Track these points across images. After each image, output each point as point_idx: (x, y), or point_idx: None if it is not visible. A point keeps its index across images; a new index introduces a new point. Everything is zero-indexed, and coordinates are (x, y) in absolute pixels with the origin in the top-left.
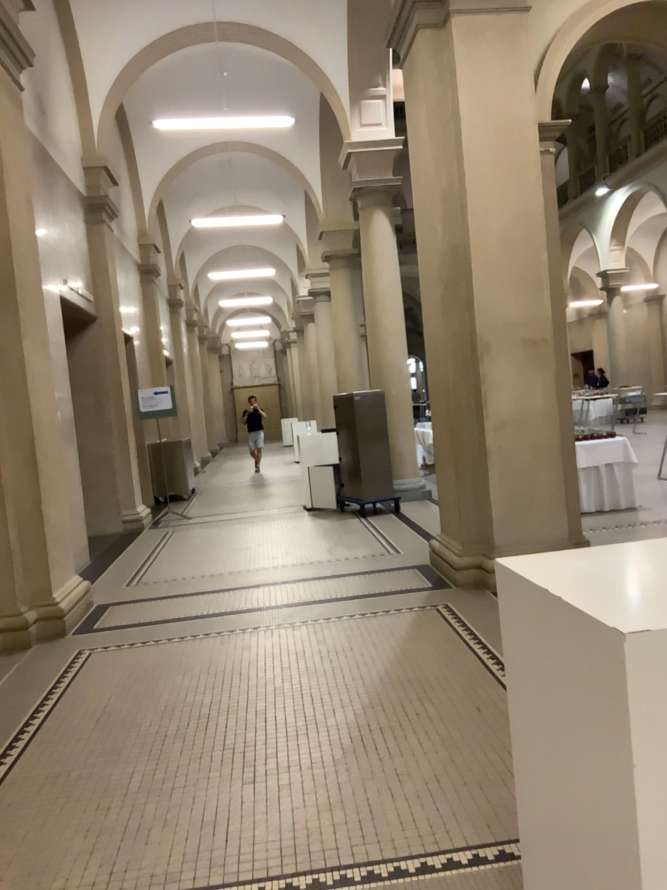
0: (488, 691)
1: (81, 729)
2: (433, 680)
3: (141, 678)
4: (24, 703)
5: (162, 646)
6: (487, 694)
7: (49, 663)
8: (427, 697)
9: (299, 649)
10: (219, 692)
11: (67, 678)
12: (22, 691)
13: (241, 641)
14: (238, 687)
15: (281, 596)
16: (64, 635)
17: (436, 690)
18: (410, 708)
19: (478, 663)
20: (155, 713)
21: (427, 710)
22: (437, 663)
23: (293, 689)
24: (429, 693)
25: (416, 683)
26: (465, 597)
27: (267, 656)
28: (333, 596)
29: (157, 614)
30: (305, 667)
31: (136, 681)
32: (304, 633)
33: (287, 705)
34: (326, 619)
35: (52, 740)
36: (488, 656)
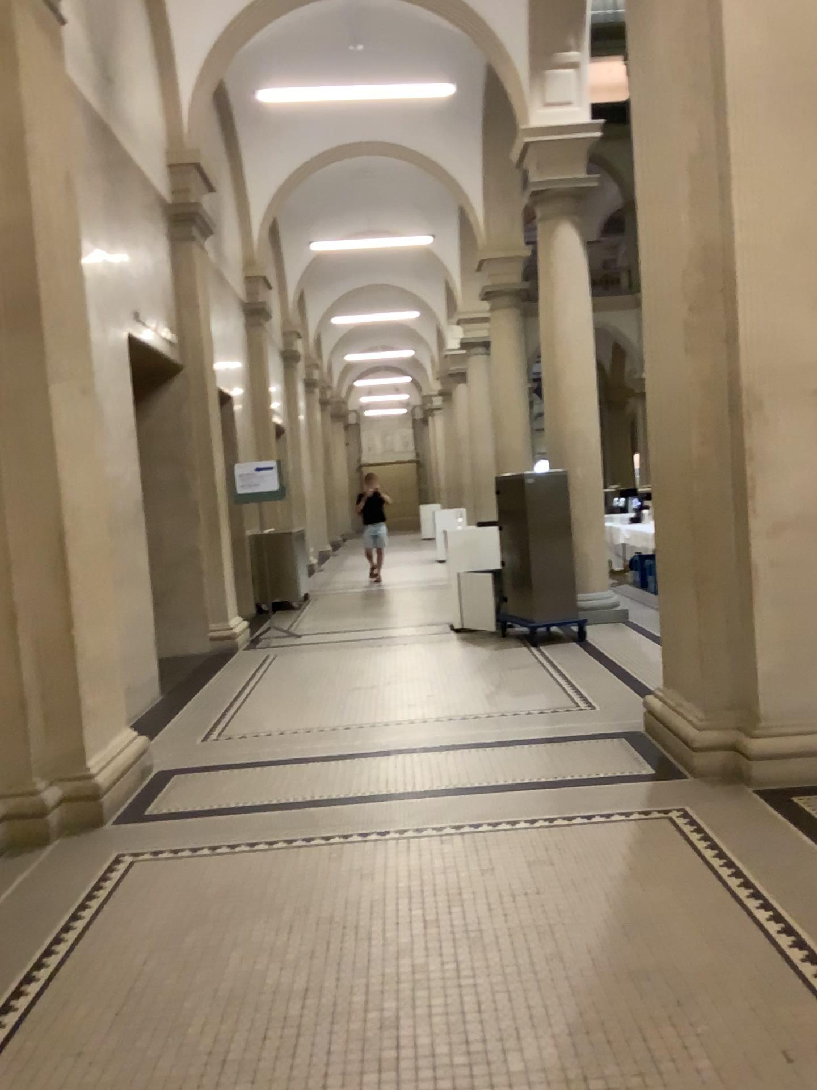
0: (795, 1011)
1: (86, 1032)
2: (689, 976)
3: (200, 922)
4: (10, 961)
5: (238, 859)
6: (796, 1020)
7: (67, 879)
8: (685, 1019)
9: (452, 884)
10: (321, 970)
11: (87, 915)
12: (14, 934)
13: (359, 861)
14: (352, 961)
15: (422, 777)
16: (102, 824)
17: (698, 1002)
18: (657, 1044)
19: (762, 942)
20: (211, 1010)
21: (691, 1053)
22: (689, 936)
23: (444, 975)
24: (688, 1009)
25: (659, 981)
26: (713, 798)
27: (401, 895)
28: (501, 782)
29: (238, 798)
30: (464, 927)
31: (190, 929)
32: (459, 852)
33: (435, 1012)
34: (493, 827)
35: (35, 1052)
36: (778, 928)
